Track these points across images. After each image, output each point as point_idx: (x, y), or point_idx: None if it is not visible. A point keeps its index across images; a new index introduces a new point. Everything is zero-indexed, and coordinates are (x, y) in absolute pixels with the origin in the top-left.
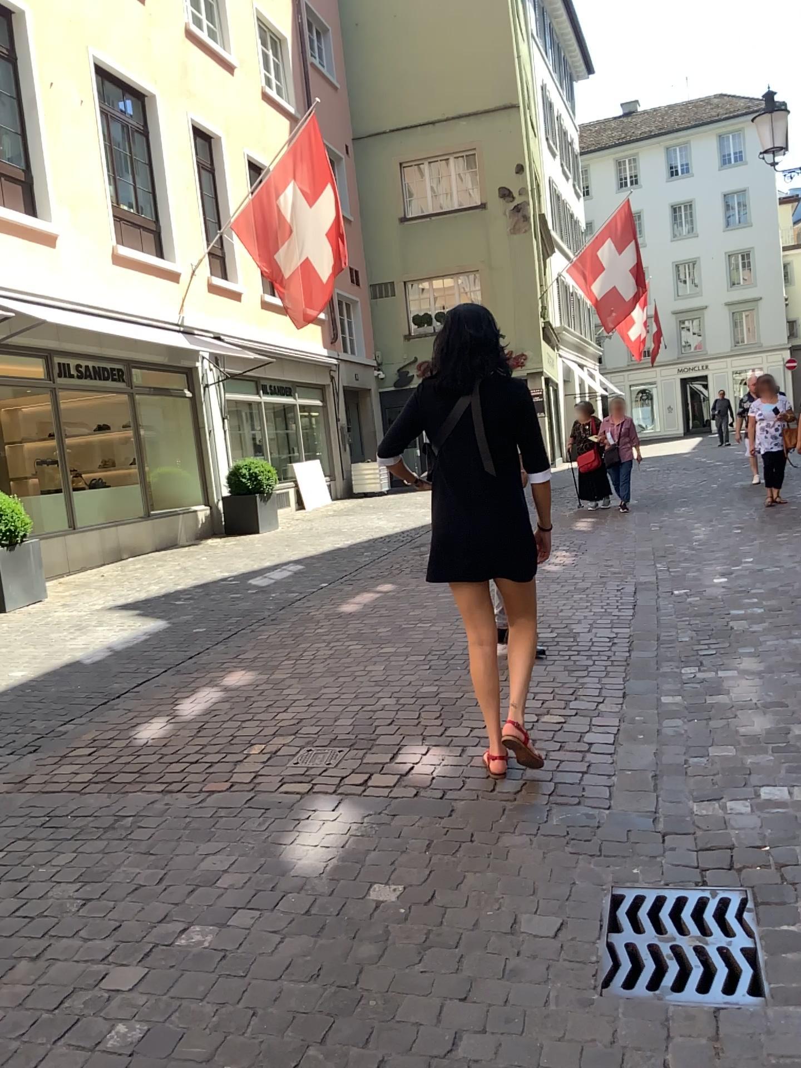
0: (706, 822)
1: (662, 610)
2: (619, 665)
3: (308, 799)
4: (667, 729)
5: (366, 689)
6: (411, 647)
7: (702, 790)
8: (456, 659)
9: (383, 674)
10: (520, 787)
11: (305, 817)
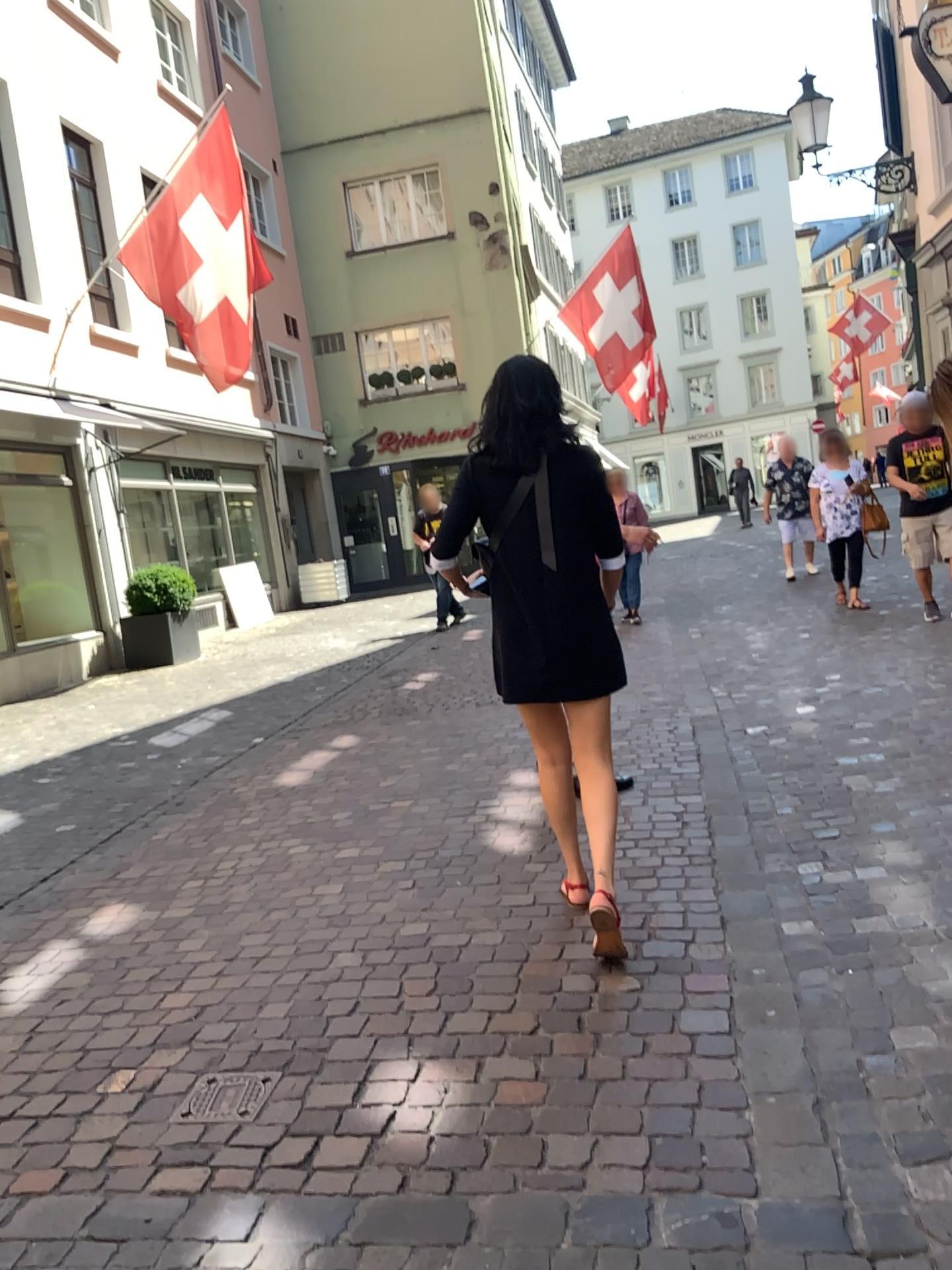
0: (945, 1226)
1: (744, 765)
2: (703, 865)
3: (201, 1208)
4: (811, 995)
5: (313, 934)
6: (382, 847)
7: (913, 1144)
8: (453, 866)
9: (340, 900)
10: (588, 1152)
11: (191, 1267)
